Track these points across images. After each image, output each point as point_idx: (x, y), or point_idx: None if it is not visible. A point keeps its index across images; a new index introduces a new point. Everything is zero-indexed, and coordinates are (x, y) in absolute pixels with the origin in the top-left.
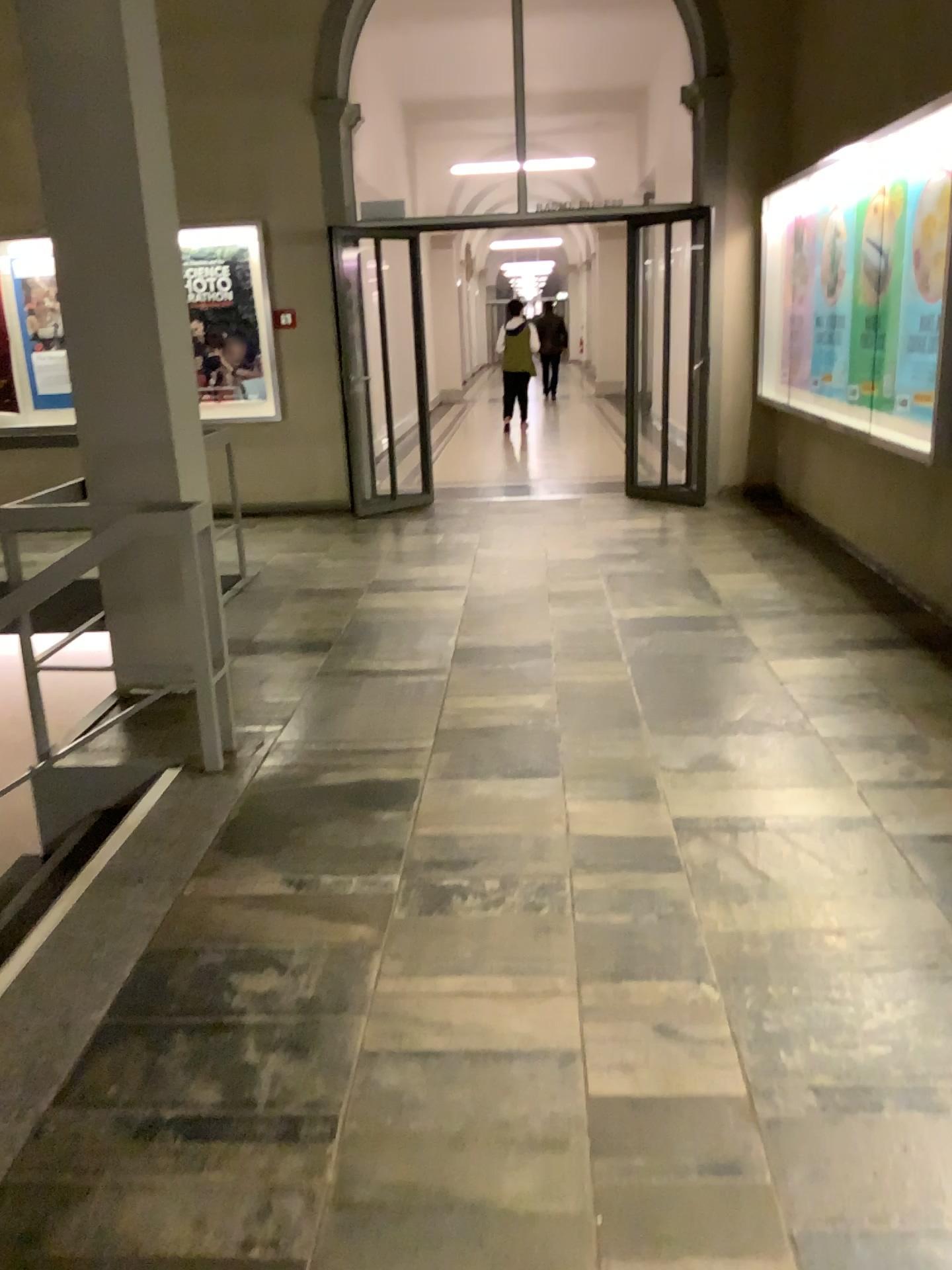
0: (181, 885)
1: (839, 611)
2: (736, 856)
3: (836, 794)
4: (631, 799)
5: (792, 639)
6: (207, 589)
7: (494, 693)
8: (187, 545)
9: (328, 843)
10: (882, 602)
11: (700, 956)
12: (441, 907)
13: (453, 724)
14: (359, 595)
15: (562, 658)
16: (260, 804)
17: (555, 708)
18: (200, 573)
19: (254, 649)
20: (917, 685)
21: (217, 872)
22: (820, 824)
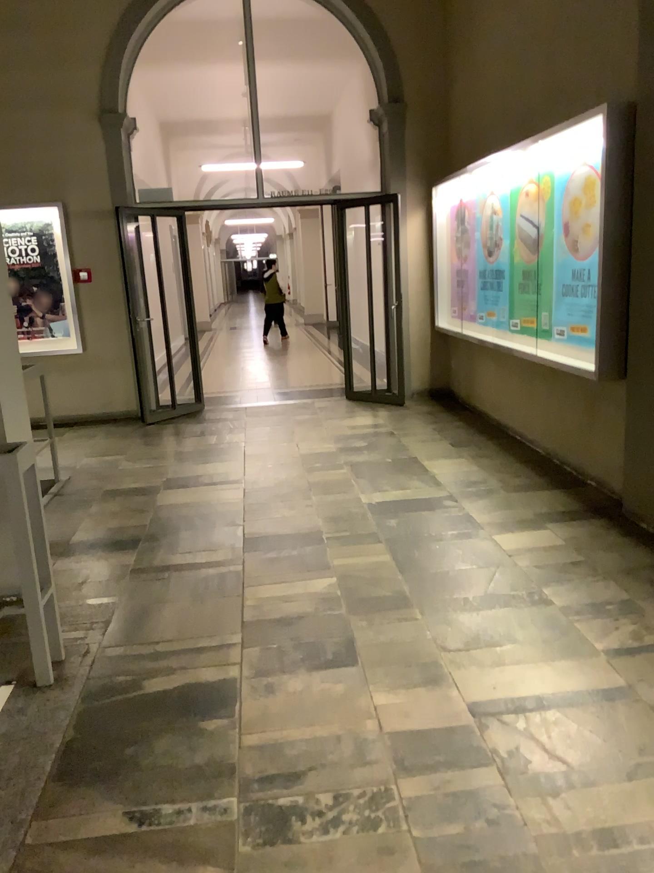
0: (22, 832)
1: (530, 489)
2: (532, 742)
3: (590, 664)
4: (424, 685)
5: (504, 516)
6: (35, 521)
7: (284, 581)
8: (15, 482)
9: (163, 762)
10: (559, 481)
11: (539, 869)
12: (284, 833)
13: (256, 616)
14: (158, 496)
15: (332, 544)
16: (94, 719)
17: (337, 593)
18: (29, 507)
19: (74, 552)
20: (611, 552)
21: (57, 809)
22: (589, 698)
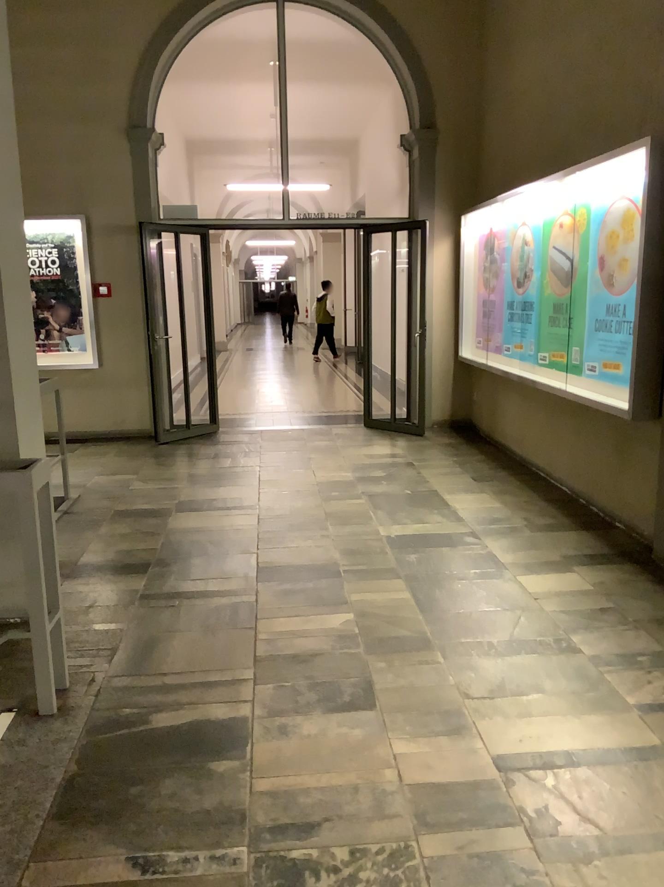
0: (18, 874)
1: (555, 529)
2: (562, 801)
3: (622, 718)
4: (447, 733)
5: (529, 556)
6: (47, 541)
7: (299, 615)
8: (28, 499)
9: (169, 804)
10: (586, 521)
11: None
12: None
13: (269, 650)
14: (170, 519)
15: (349, 577)
16: (97, 754)
17: (354, 629)
18: (41, 526)
19: (82, 573)
20: (641, 599)
21: (56, 850)
22: (622, 756)
